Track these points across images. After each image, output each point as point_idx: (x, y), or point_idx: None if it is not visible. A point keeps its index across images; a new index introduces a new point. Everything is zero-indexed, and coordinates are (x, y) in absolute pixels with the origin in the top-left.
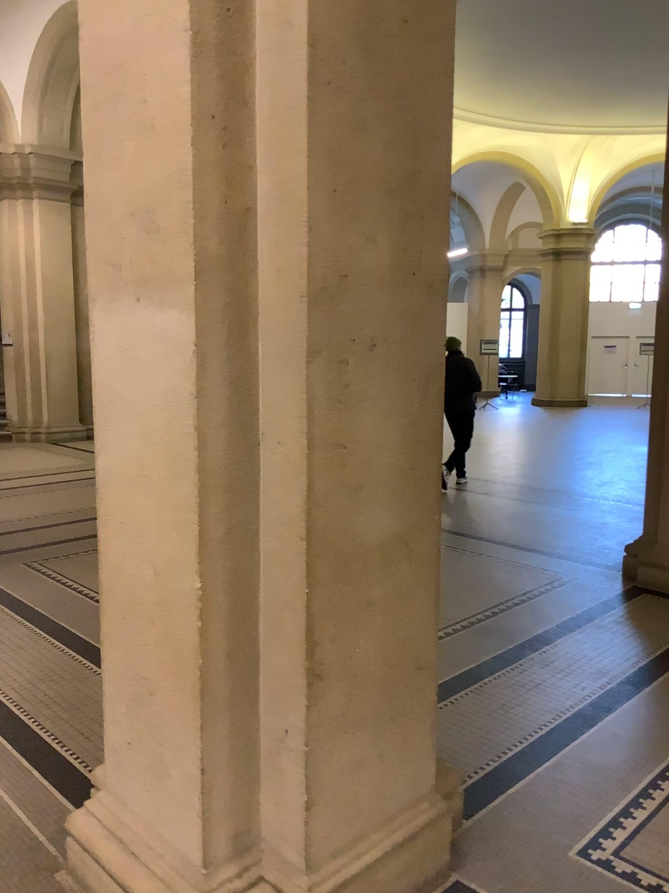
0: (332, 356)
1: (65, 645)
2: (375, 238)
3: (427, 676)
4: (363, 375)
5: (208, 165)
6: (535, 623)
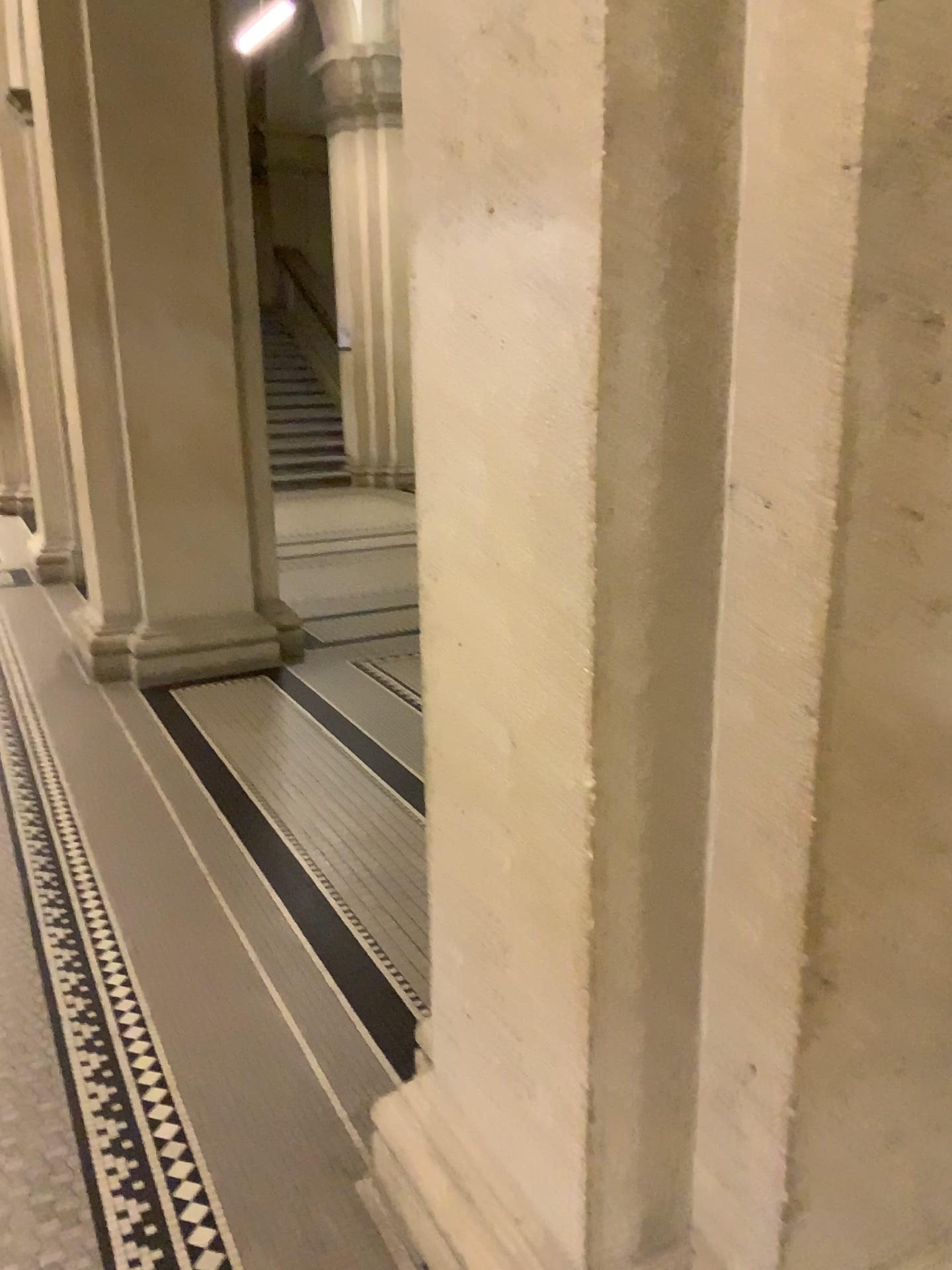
0: (910, 309)
1: (400, 788)
2: None
3: None
4: None
5: None
6: None
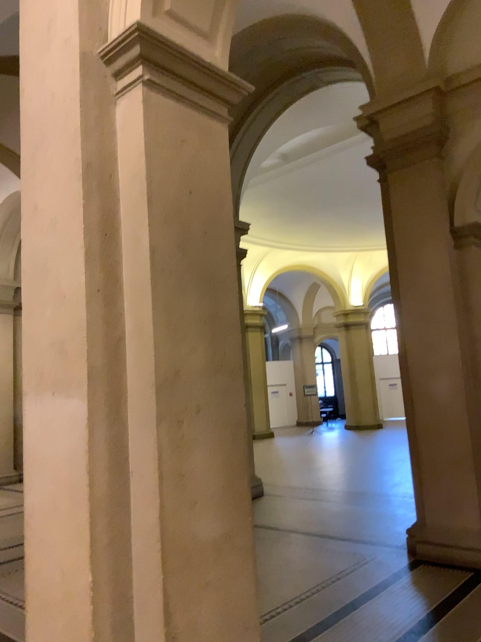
0: (173, 418)
1: None
2: (195, 347)
3: (251, 630)
4: (193, 428)
5: (96, 315)
6: (344, 593)
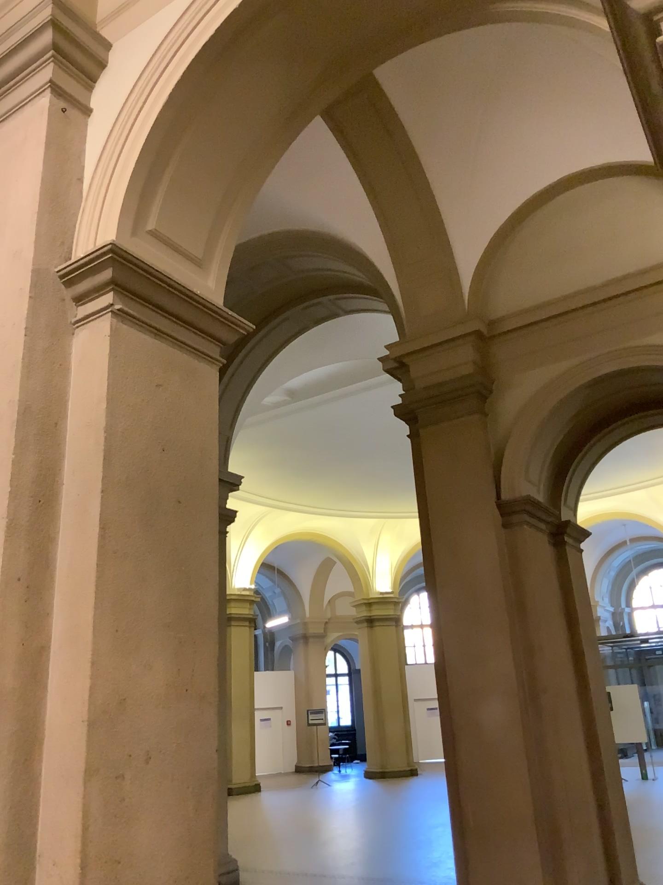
0: (110, 770)
1: None
2: (152, 664)
3: None
4: (139, 785)
5: (14, 615)
6: None
